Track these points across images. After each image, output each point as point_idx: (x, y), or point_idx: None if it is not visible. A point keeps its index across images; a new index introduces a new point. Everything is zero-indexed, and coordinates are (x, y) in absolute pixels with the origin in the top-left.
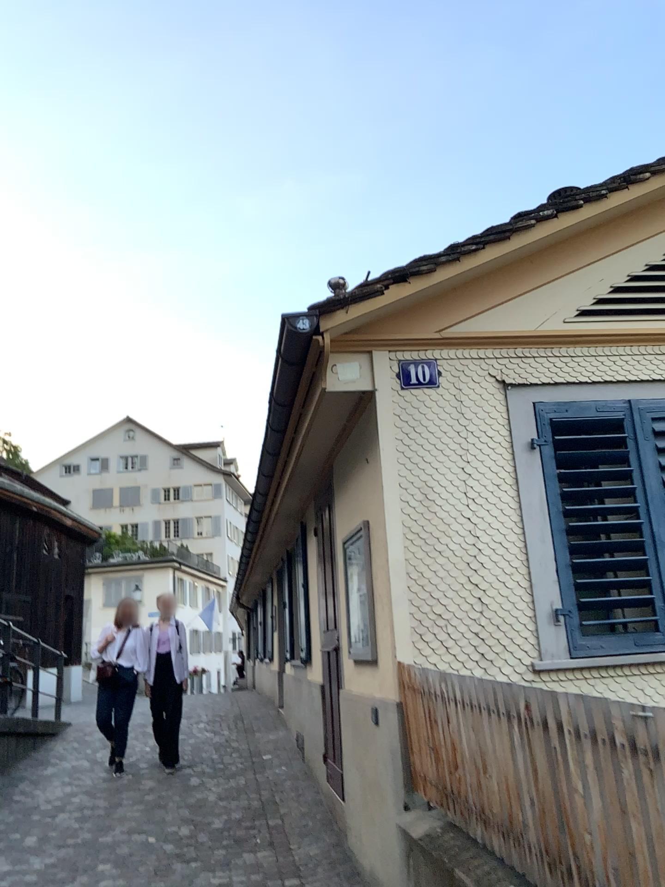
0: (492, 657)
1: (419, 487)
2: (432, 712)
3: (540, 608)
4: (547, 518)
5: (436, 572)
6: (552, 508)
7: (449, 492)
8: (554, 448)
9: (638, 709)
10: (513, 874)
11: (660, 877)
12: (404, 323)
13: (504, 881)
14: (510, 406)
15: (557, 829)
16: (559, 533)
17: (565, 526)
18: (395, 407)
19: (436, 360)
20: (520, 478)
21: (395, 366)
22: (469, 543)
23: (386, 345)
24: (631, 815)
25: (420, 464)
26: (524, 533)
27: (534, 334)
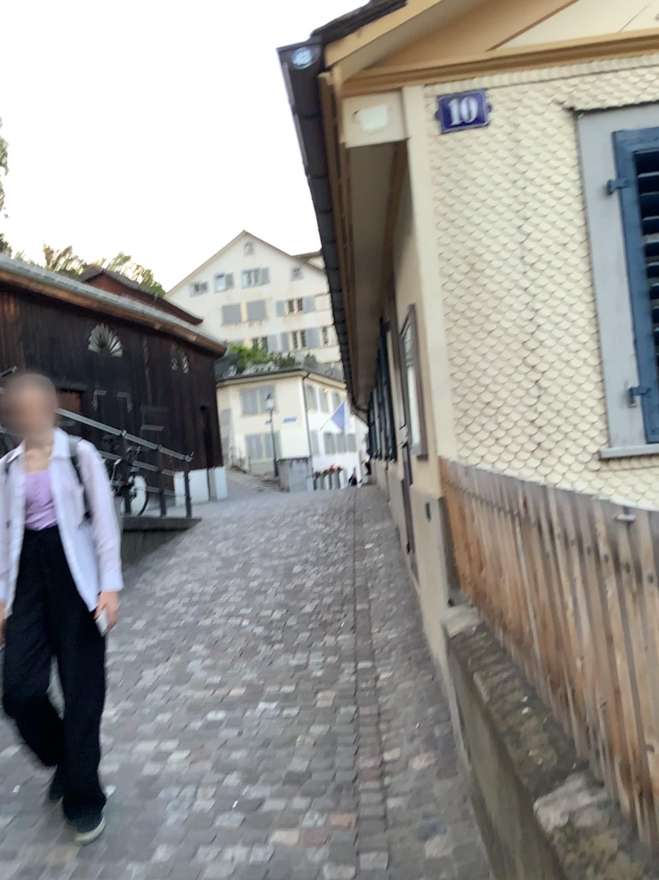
0: (550, 447)
1: (462, 256)
2: (462, 508)
3: (610, 389)
4: (622, 281)
5: (484, 354)
6: (630, 269)
7: (500, 259)
8: (635, 191)
9: (623, 509)
10: (526, 685)
11: (638, 725)
12: (443, 49)
13: (518, 690)
14: (579, 143)
15: (553, 647)
16: (638, 298)
17: (647, 289)
18: (431, 160)
19: (484, 93)
20: (590, 233)
21: (432, 106)
22: (524, 318)
23: (419, 80)
24: (613, 644)
25: (463, 228)
26: (592, 301)
27: (614, 41)
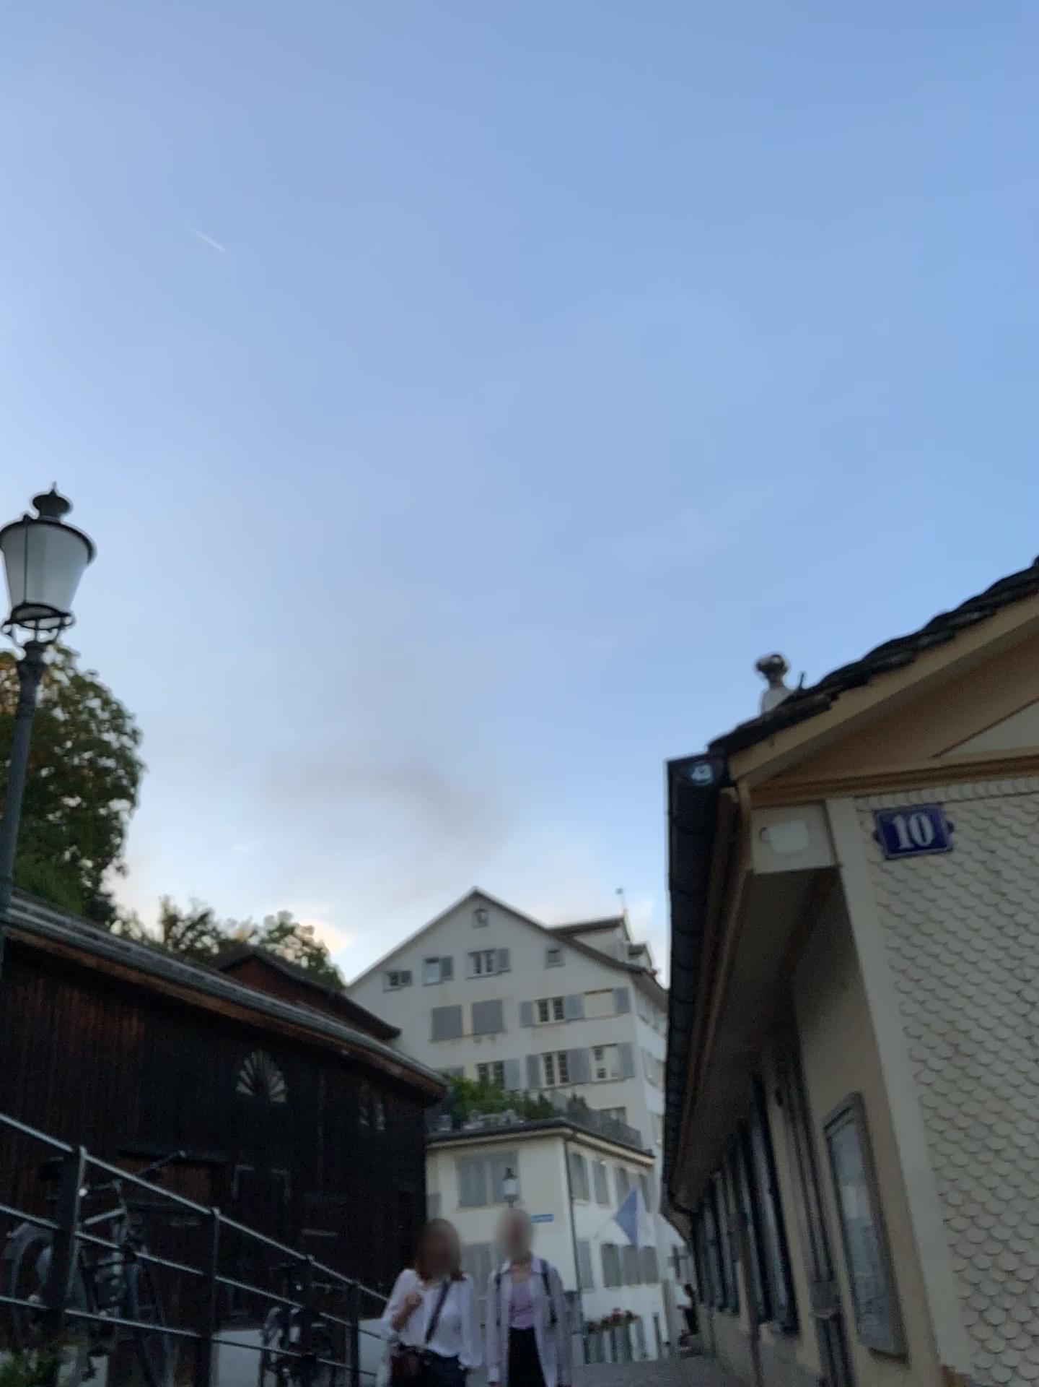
0: None
1: (939, 1033)
2: None
3: None
4: None
5: (994, 1190)
6: None
7: (996, 1038)
8: None
9: None
10: None
11: None
12: (875, 747)
13: None
14: None
15: None
16: None
17: None
18: (877, 892)
19: (940, 804)
20: None
21: (869, 820)
22: None
23: (848, 787)
24: None
25: (935, 990)
26: None
27: None
